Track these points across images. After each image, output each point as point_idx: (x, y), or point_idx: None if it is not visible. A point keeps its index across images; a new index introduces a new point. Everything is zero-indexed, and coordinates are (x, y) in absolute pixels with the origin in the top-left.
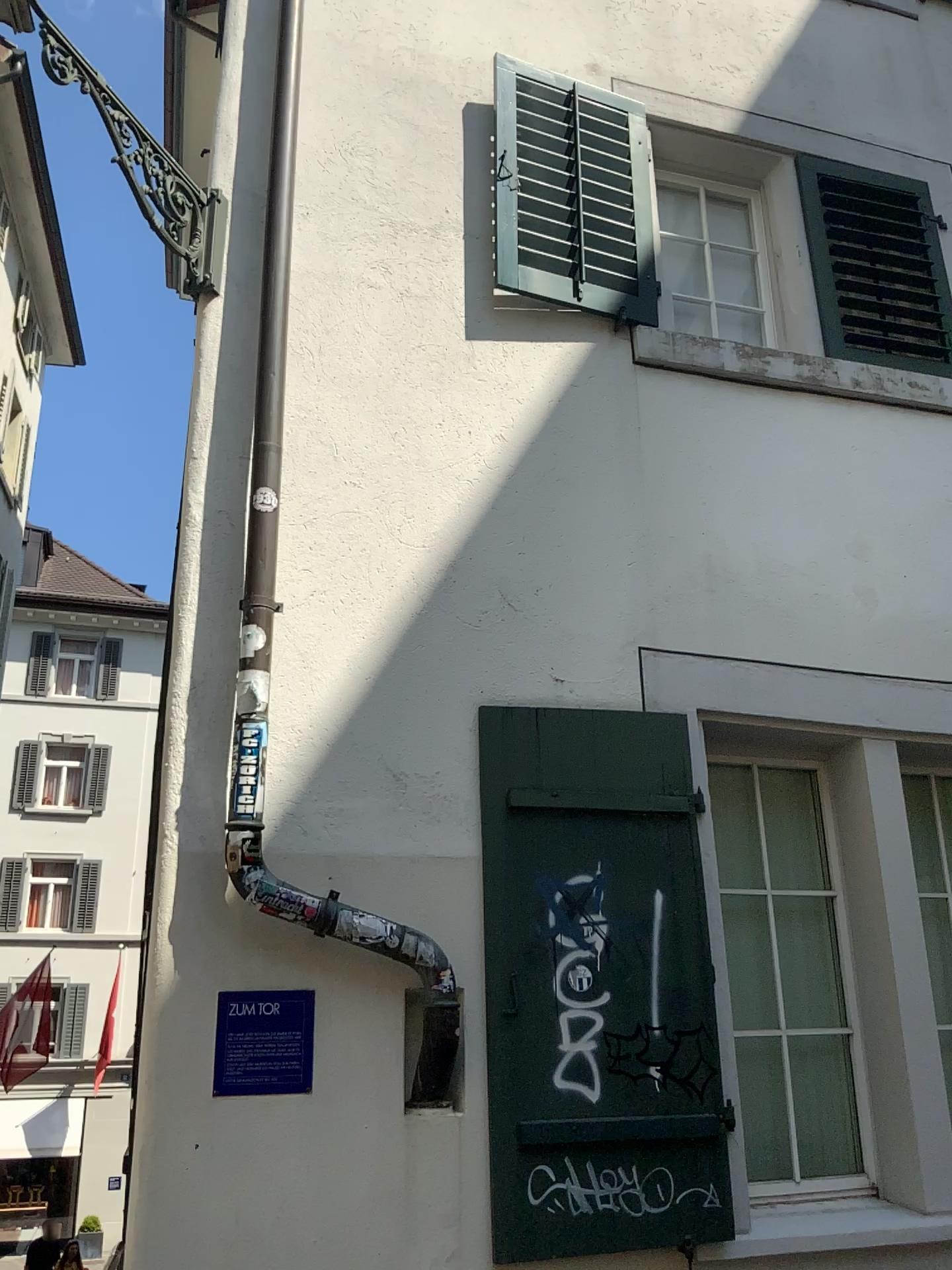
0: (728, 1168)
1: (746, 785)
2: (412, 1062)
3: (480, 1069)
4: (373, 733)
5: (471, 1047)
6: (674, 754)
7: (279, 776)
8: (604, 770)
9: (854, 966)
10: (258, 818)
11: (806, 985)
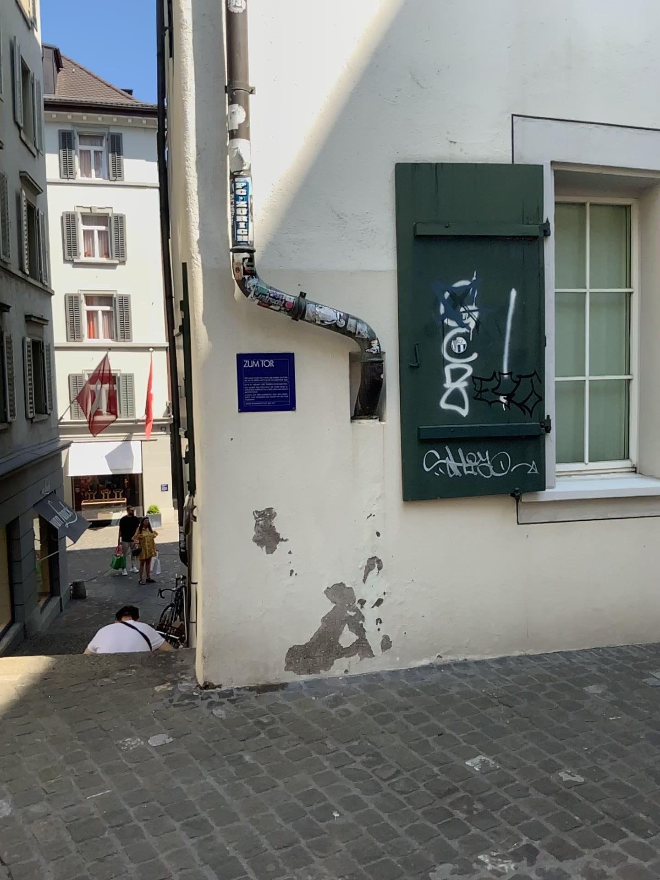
0: (545, 454)
1: (579, 218)
2: (355, 393)
3: (396, 397)
4: (322, 184)
5: (391, 385)
6: (531, 195)
7: (261, 215)
8: (481, 208)
9: (639, 337)
10: (250, 244)
11: (606, 351)
